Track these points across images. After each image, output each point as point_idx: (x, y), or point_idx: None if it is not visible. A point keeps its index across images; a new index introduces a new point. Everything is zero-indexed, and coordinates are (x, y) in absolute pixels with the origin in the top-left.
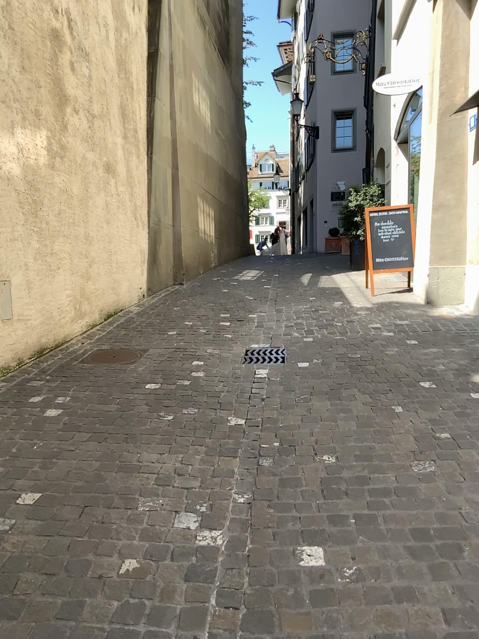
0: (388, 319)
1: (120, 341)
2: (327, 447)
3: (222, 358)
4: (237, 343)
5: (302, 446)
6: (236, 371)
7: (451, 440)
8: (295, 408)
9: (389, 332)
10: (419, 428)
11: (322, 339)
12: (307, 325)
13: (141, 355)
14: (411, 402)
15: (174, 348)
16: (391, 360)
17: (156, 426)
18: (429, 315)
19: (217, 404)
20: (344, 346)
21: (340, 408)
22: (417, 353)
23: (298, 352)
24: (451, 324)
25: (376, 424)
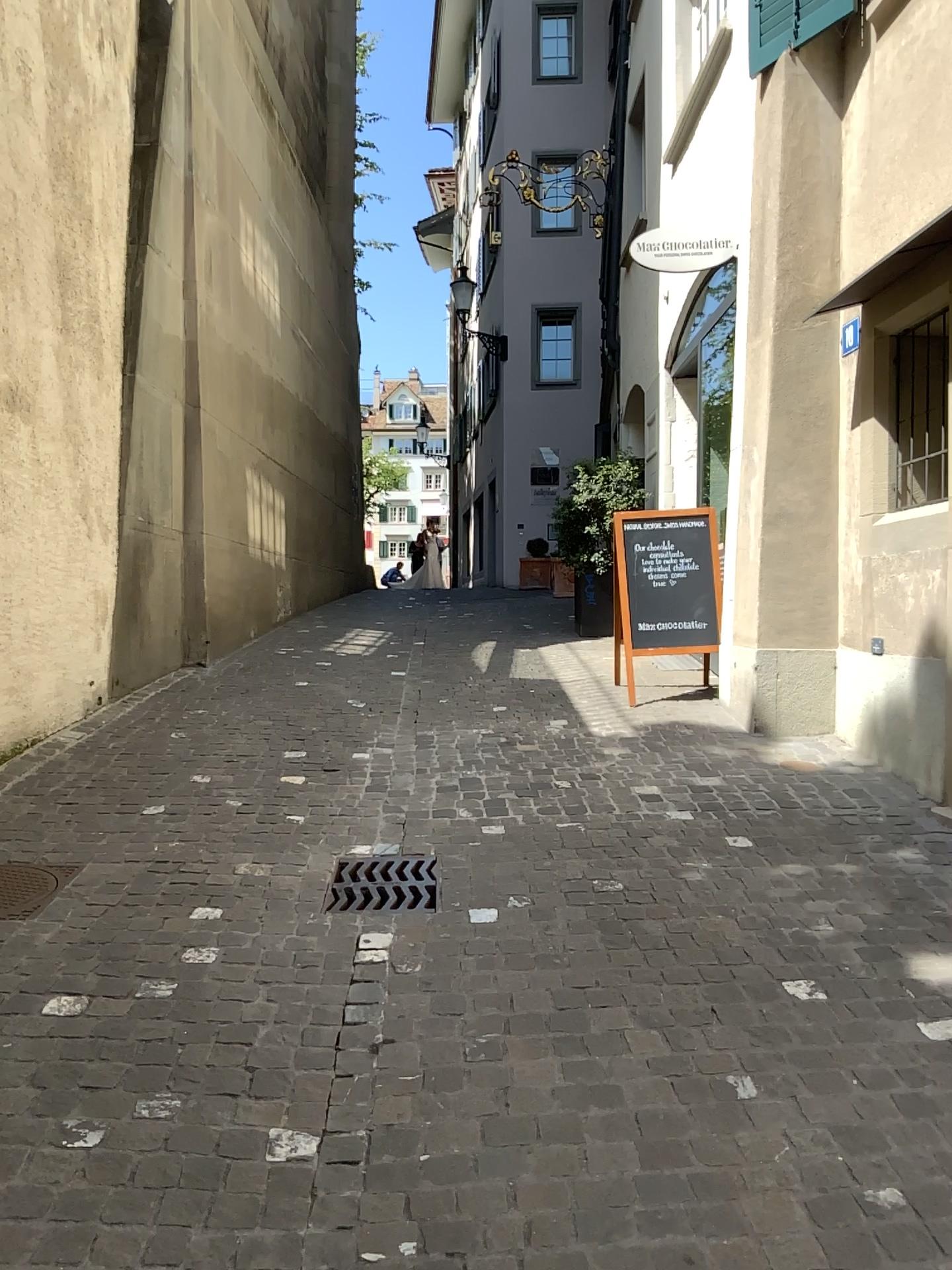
0: (675, 776)
1: (12, 838)
2: (561, 1259)
3: (274, 894)
4: (317, 844)
5: (486, 1253)
6: (306, 940)
7: (914, 1224)
8: (462, 1081)
9: (683, 814)
10: (816, 1169)
11: (526, 831)
12: (490, 790)
13: (59, 886)
14: (777, 1060)
15: (153, 862)
16: (701, 904)
17: (44, 1181)
18: (766, 764)
19: (244, 1072)
20: (580, 854)
21: (588, 1083)
22: (760, 881)
23: (469, 874)
24: (822, 793)
25: (695, 1154)
